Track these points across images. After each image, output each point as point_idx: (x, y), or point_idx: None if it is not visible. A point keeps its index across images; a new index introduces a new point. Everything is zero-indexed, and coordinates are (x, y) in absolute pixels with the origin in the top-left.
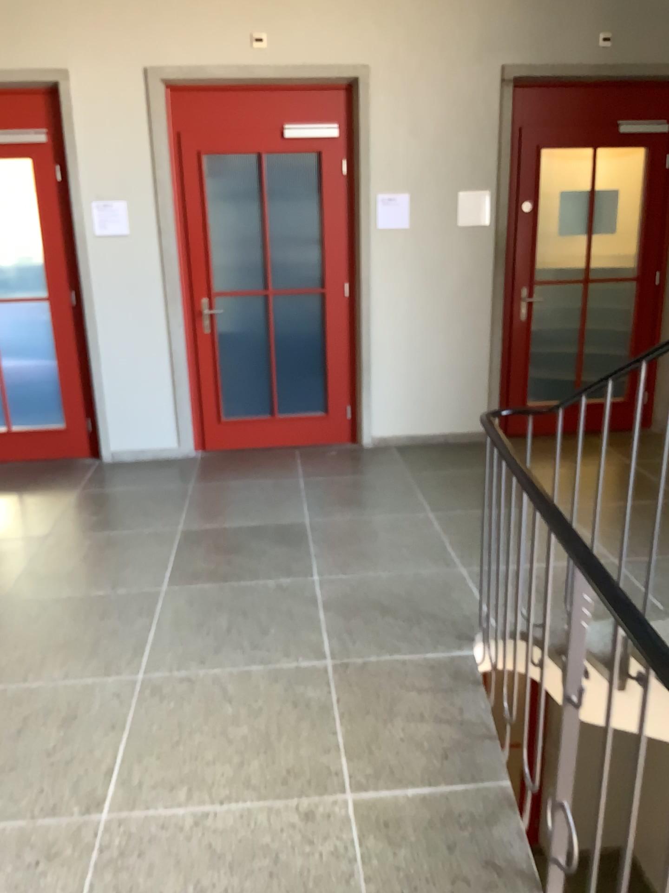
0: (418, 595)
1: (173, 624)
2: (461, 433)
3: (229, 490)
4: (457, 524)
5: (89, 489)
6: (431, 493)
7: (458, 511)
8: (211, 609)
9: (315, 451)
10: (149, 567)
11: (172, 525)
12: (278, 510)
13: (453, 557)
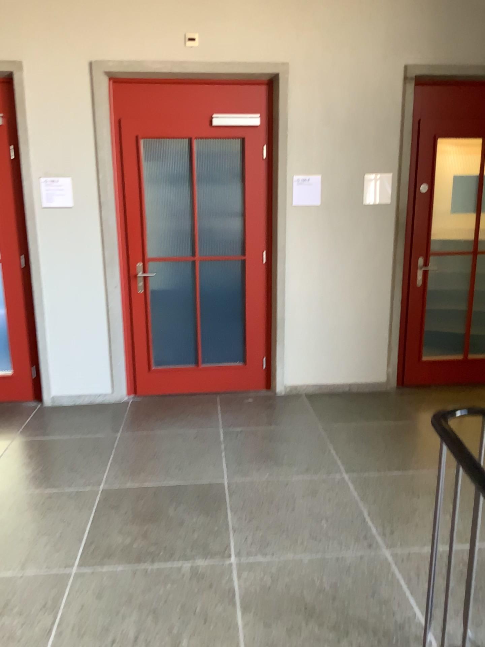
0: (343, 589)
1: (75, 629)
2: (363, 385)
3: (154, 441)
4: (371, 489)
5: (24, 437)
6: (342, 449)
7: (370, 473)
8: (119, 606)
9: (234, 399)
10: (63, 539)
11: (95, 483)
12: (198, 467)
13: (373, 533)
